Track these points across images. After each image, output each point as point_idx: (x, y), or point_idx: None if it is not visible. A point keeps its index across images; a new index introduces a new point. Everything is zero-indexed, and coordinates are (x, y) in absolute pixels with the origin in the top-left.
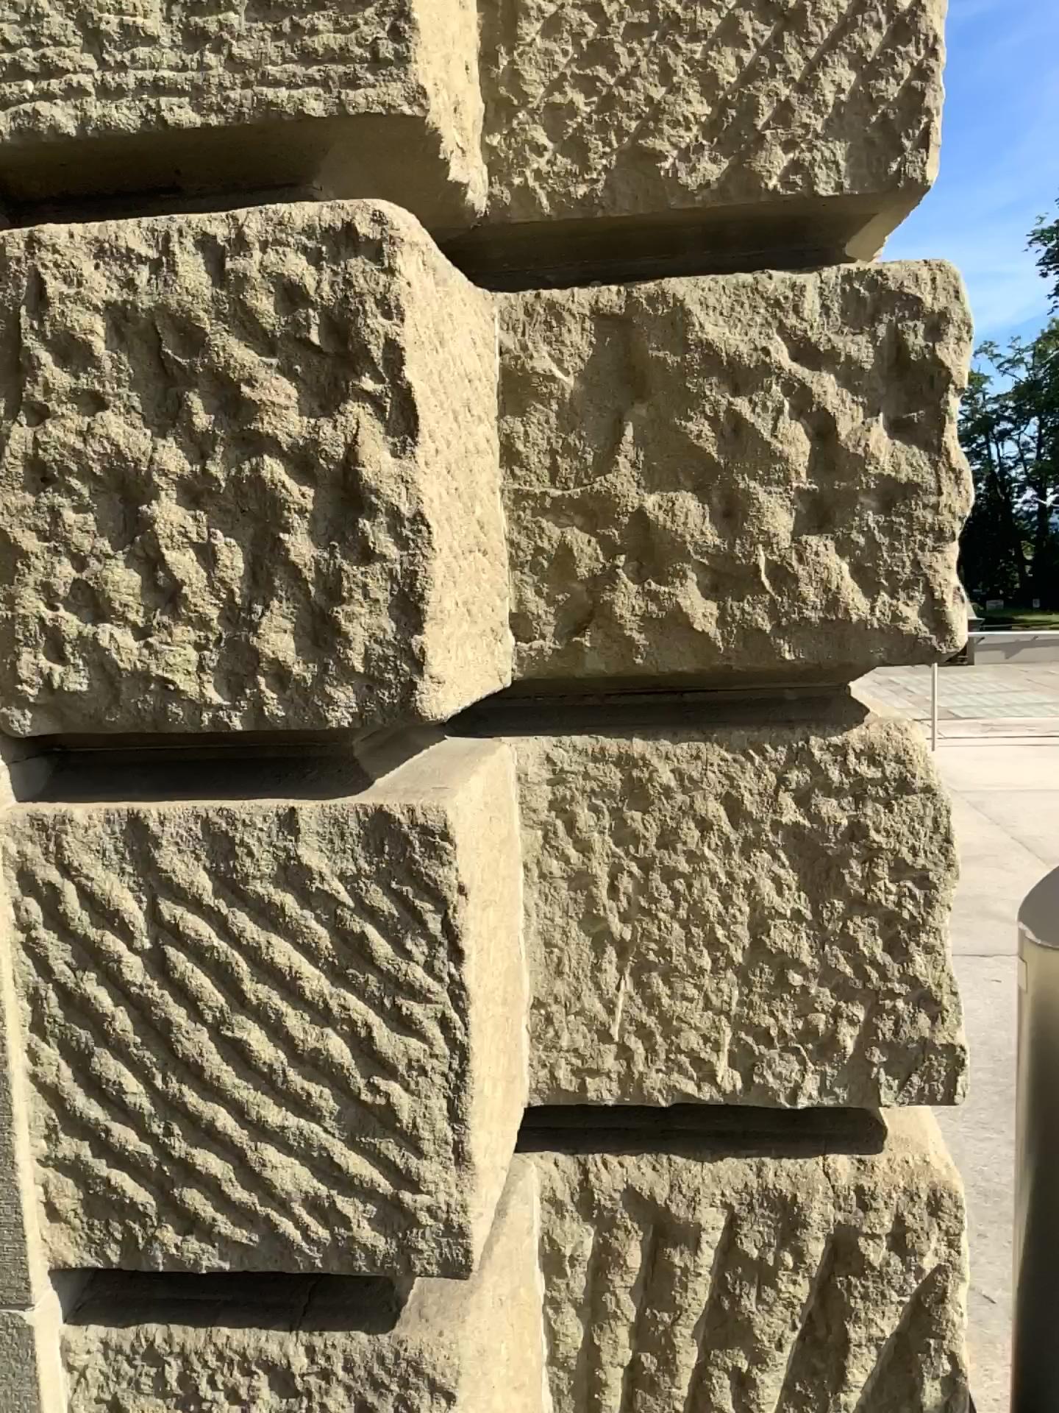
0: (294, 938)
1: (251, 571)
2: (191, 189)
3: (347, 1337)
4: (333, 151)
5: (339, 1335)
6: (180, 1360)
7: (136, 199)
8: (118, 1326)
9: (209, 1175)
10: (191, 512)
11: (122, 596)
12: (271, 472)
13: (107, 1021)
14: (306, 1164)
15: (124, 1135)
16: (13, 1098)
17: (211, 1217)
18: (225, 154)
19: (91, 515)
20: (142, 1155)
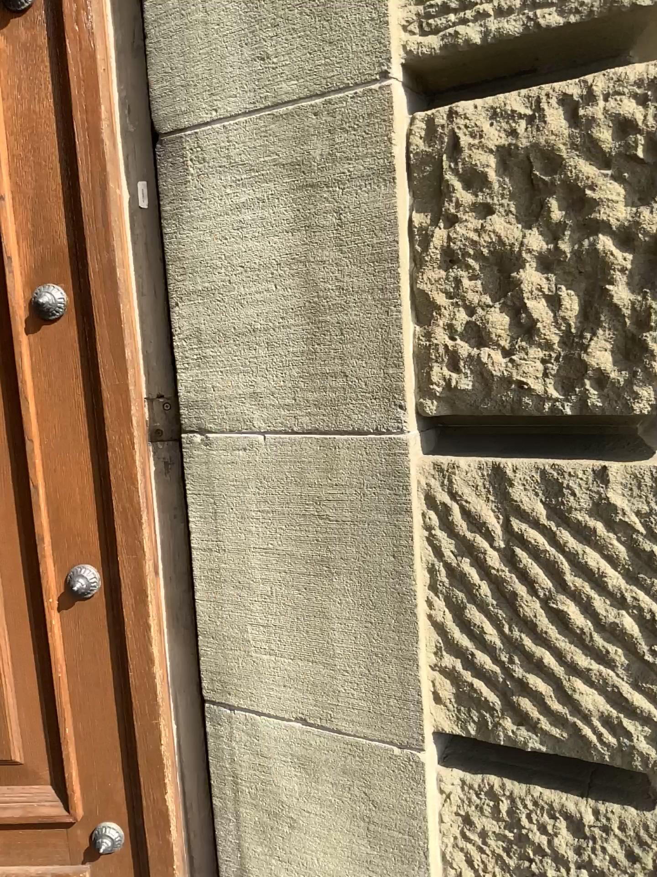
0: (596, 550)
1: (579, 312)
2: (540, 69)
3: (617, 809)
4: (643, 29)
5: (611, 806)
6: (507, 799)
7: (502, 81)
8: (465, 771)
9: (532, 691)
10: (540, 276)
11: (493, 331)
12: (597, 247)
13: (471, 589)
14: (597, 694)
15: (478, 658)
16: (414, 628)
17: (533, 717)
18: (568, 42)
19: (476, 281)
20: (489, 673)
